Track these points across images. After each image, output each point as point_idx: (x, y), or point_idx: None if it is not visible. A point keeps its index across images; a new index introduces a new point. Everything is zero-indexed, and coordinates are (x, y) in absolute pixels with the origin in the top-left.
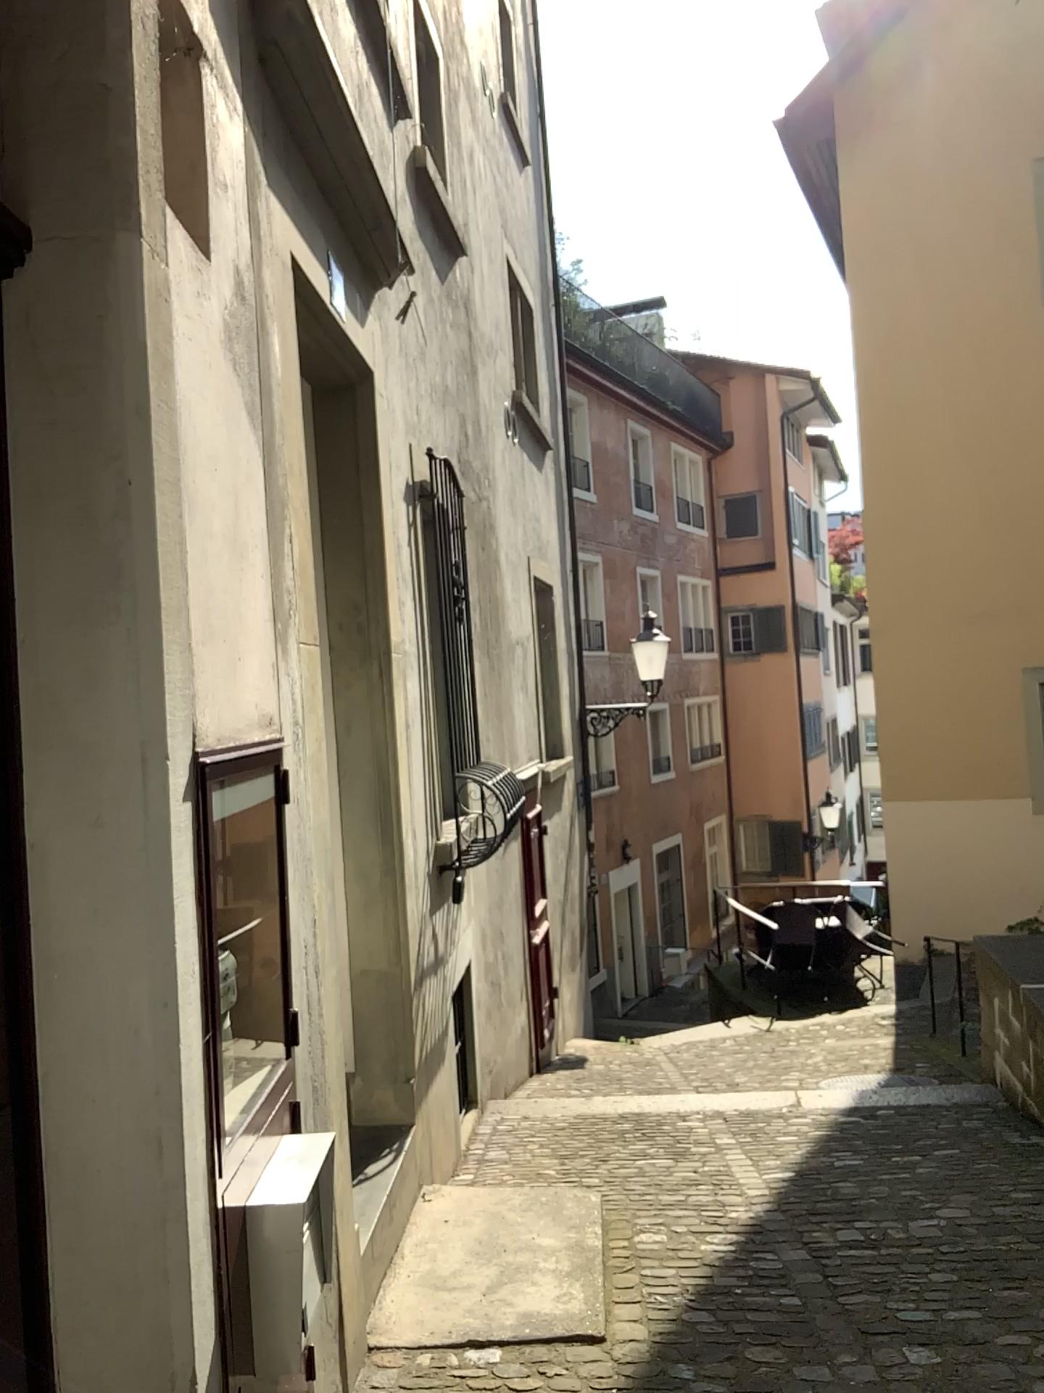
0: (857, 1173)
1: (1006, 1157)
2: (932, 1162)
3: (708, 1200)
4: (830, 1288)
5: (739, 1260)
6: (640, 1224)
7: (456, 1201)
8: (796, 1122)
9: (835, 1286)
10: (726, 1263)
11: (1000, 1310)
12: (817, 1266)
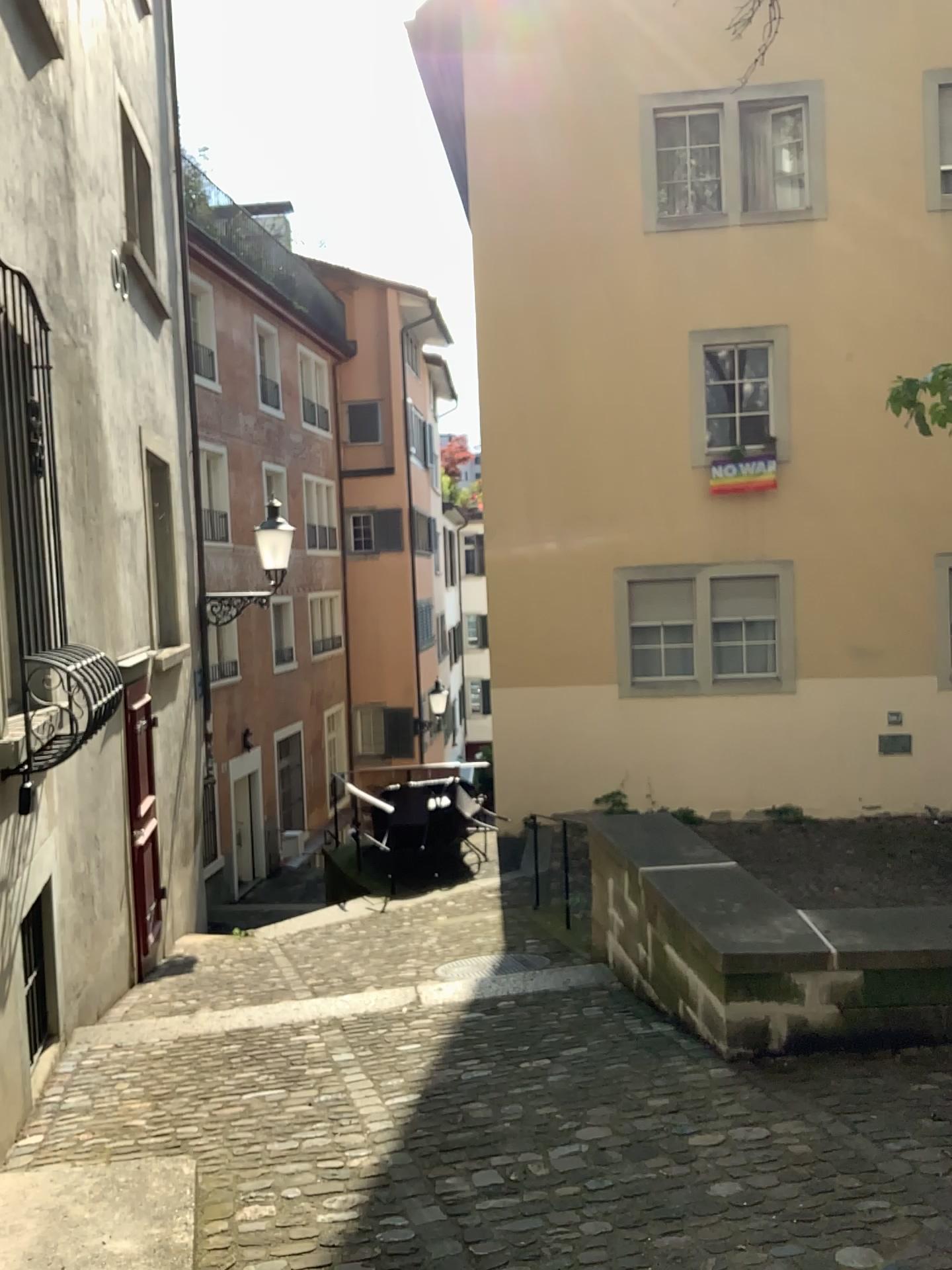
0: (489, 1093)
1: (636, 1056)
2: (565, 1070)
3: (326, 1151)
4: (472, 1266)
5: (364, 1240)
6: (244, 1198)
7: (4, 1199)
8: (421, 1033)
9: (478, 1262)
10: (348, 1247)
11: (661, 1269)
12: (455, 1234)
